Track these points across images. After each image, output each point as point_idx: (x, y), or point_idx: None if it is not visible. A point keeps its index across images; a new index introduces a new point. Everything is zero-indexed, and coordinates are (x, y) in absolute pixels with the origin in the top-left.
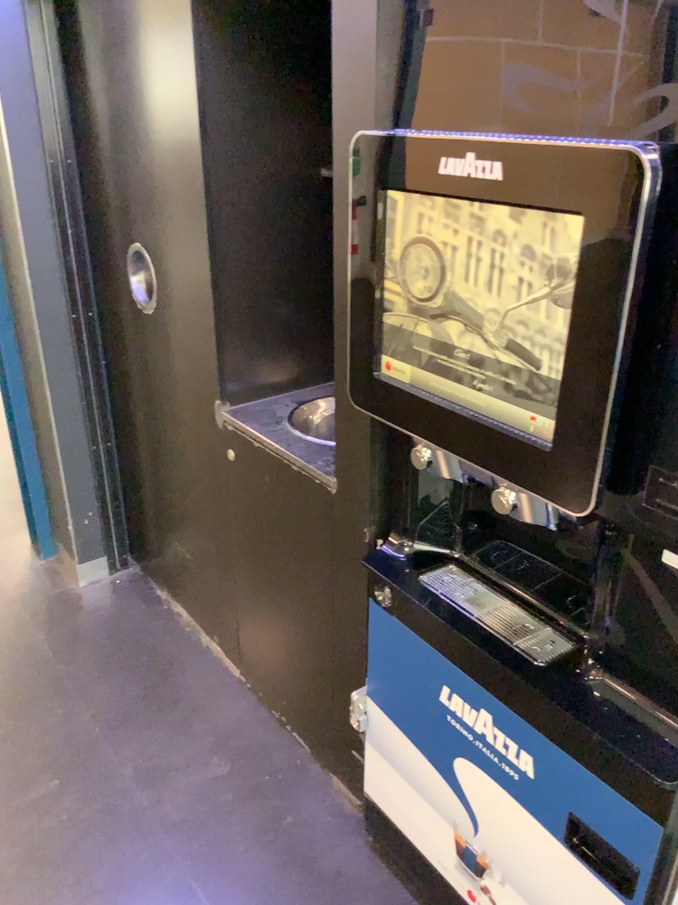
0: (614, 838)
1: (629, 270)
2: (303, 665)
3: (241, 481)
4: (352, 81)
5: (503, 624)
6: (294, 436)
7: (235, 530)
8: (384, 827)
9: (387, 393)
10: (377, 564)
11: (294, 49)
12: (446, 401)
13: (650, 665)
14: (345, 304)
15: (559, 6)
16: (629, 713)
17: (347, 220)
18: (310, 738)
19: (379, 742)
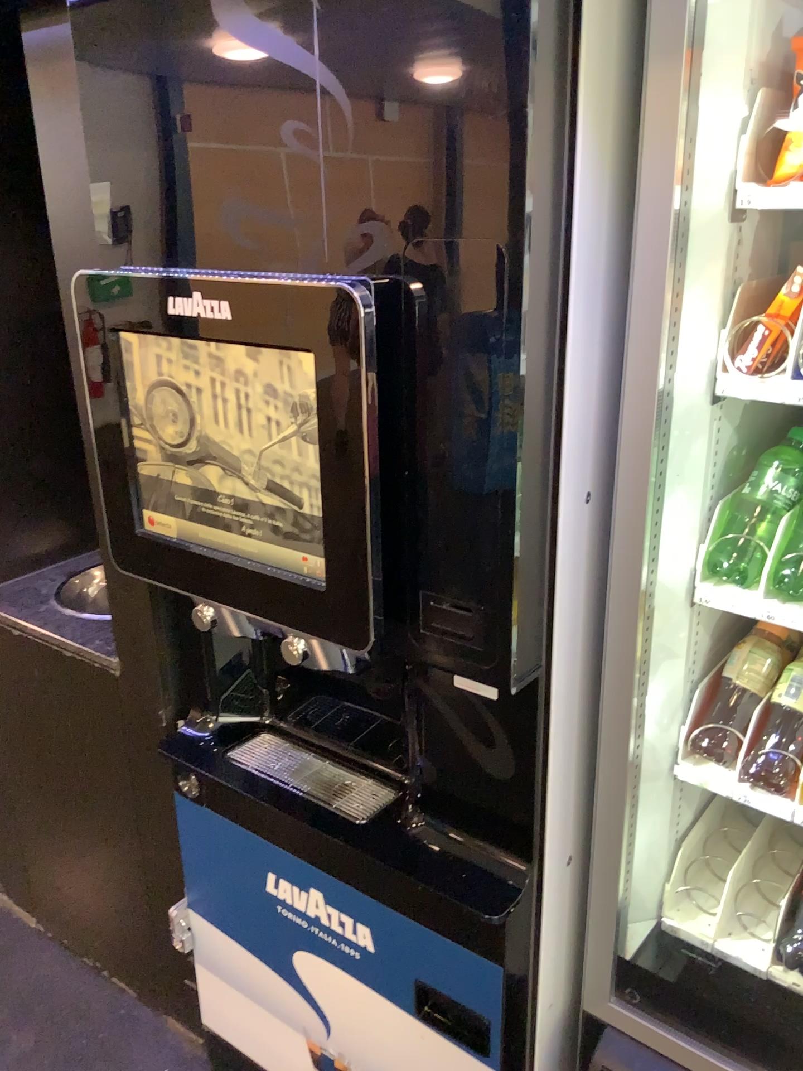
0: (463, 988)
1: (363, 401)
2: (112, 892)
3: (2, 682)
4: (66, 213)
5: (322, 786)
6: (61, 617)
7: (3, 744)
8: (235, 1061)
9: (152, 553)
10: (177, 748)
11: (0, 171)
12: (216, 553)
13: (466, 795)
14: (94, 458)
15: (257, 147)
16: (455, 851)
17: (81, 366)
18: (134, 980)
19: (212, 959)
